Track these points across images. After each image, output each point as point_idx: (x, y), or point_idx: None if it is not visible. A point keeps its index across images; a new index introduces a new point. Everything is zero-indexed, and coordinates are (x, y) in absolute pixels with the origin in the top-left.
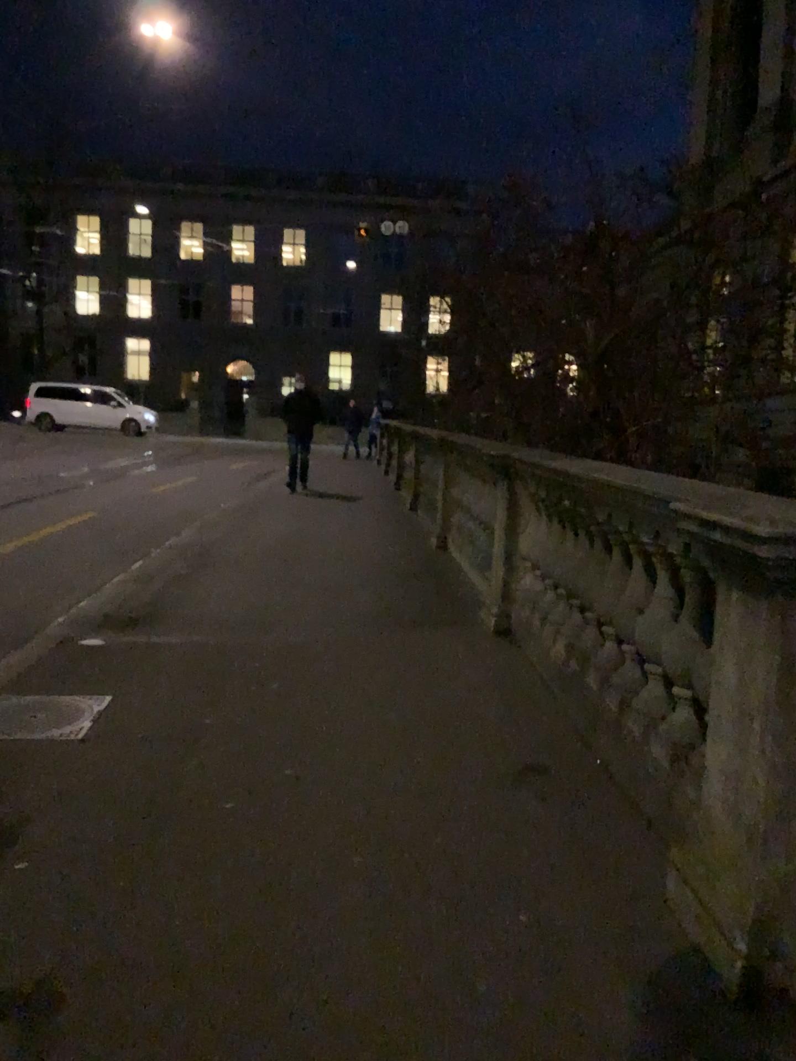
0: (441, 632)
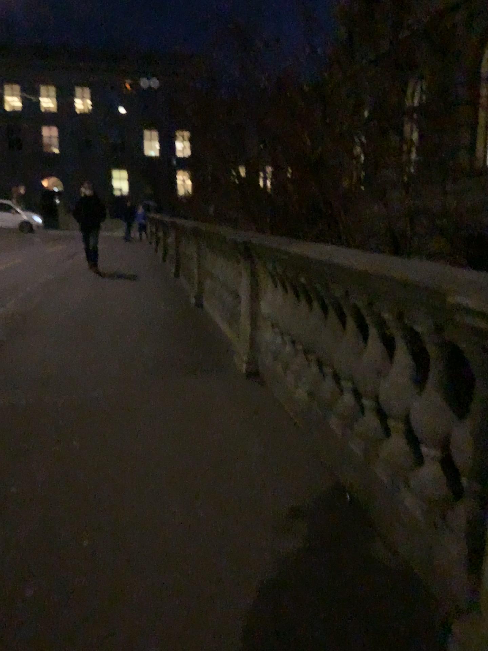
0: (196, 379)
